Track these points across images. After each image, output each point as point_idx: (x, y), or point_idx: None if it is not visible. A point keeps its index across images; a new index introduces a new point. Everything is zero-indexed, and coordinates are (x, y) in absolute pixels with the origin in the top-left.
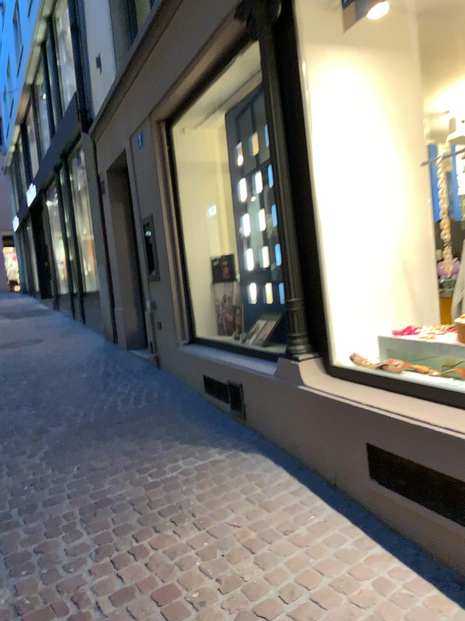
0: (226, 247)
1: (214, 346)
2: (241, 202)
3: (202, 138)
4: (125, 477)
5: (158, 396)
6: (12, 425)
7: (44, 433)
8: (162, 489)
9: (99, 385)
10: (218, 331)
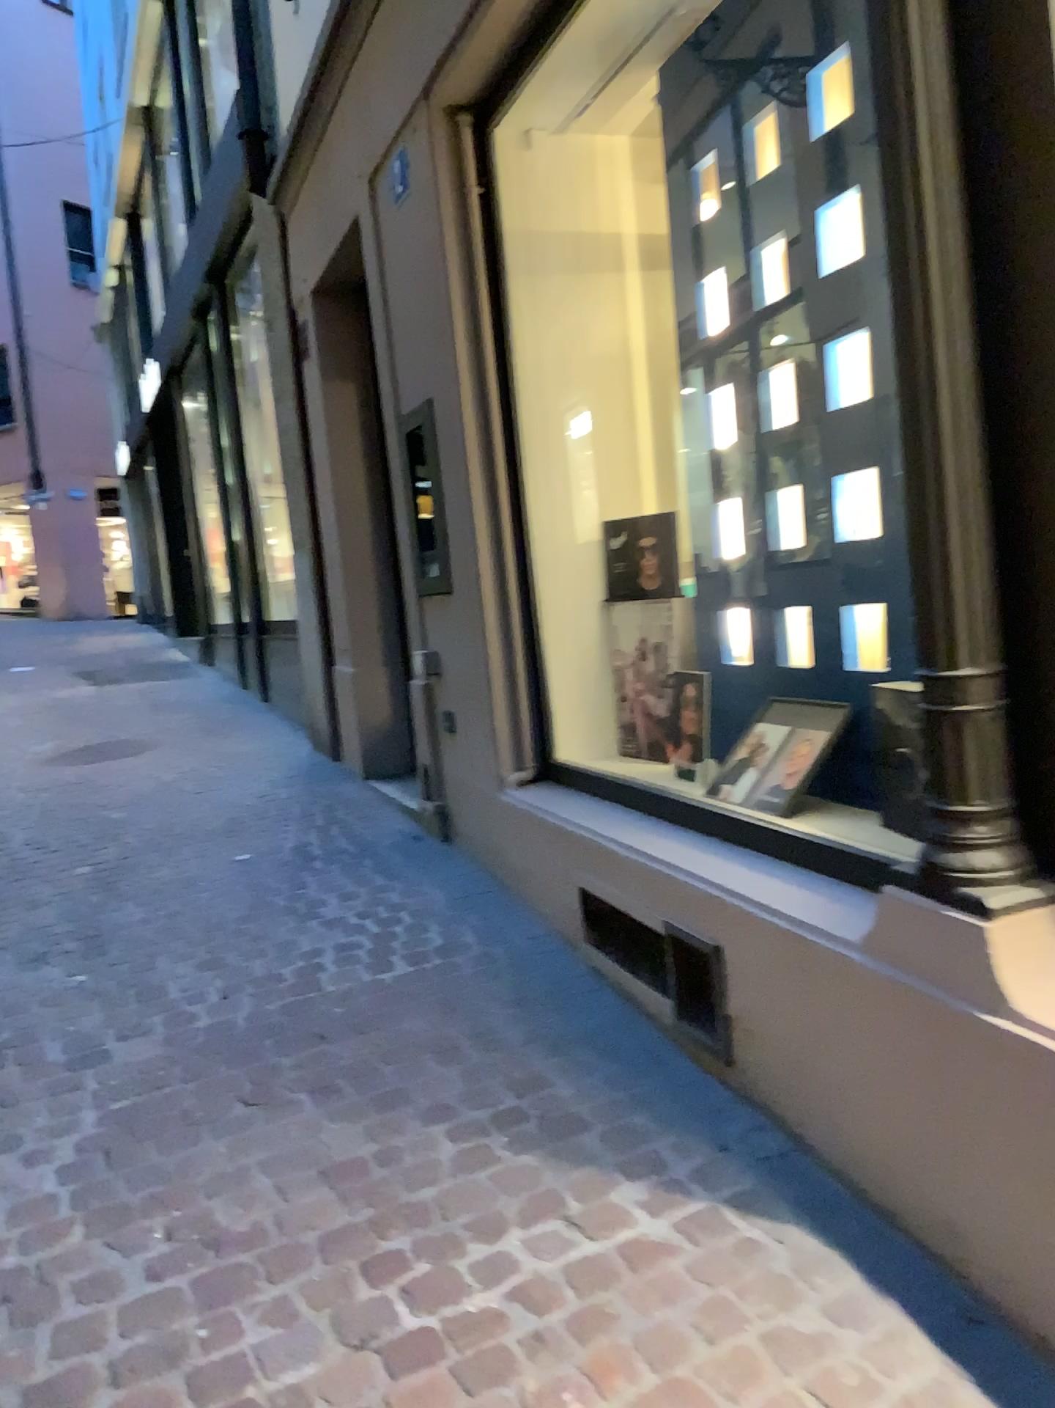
0: (650, 496)
1: (621, 804)
2: (708, 348)
3: (582, 165)
4: (317, 1303)
5: (444, 944)
6: (4, 1032)
7: (89, 1070)
8: (450, 1386)
9: (277, 895)
10: (624, 745)
